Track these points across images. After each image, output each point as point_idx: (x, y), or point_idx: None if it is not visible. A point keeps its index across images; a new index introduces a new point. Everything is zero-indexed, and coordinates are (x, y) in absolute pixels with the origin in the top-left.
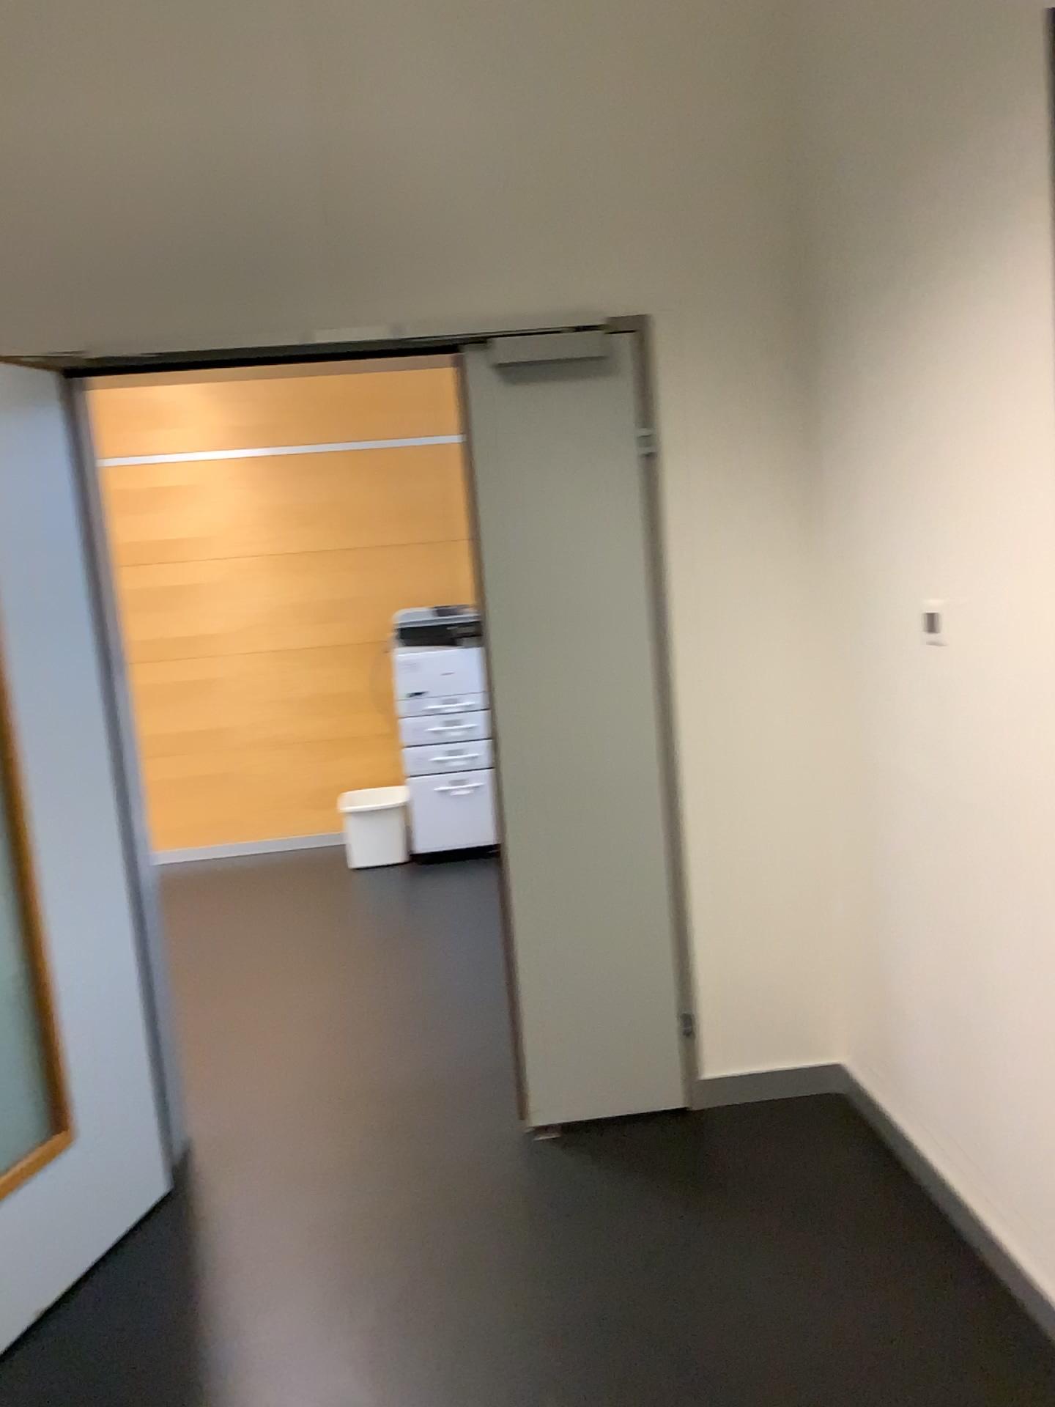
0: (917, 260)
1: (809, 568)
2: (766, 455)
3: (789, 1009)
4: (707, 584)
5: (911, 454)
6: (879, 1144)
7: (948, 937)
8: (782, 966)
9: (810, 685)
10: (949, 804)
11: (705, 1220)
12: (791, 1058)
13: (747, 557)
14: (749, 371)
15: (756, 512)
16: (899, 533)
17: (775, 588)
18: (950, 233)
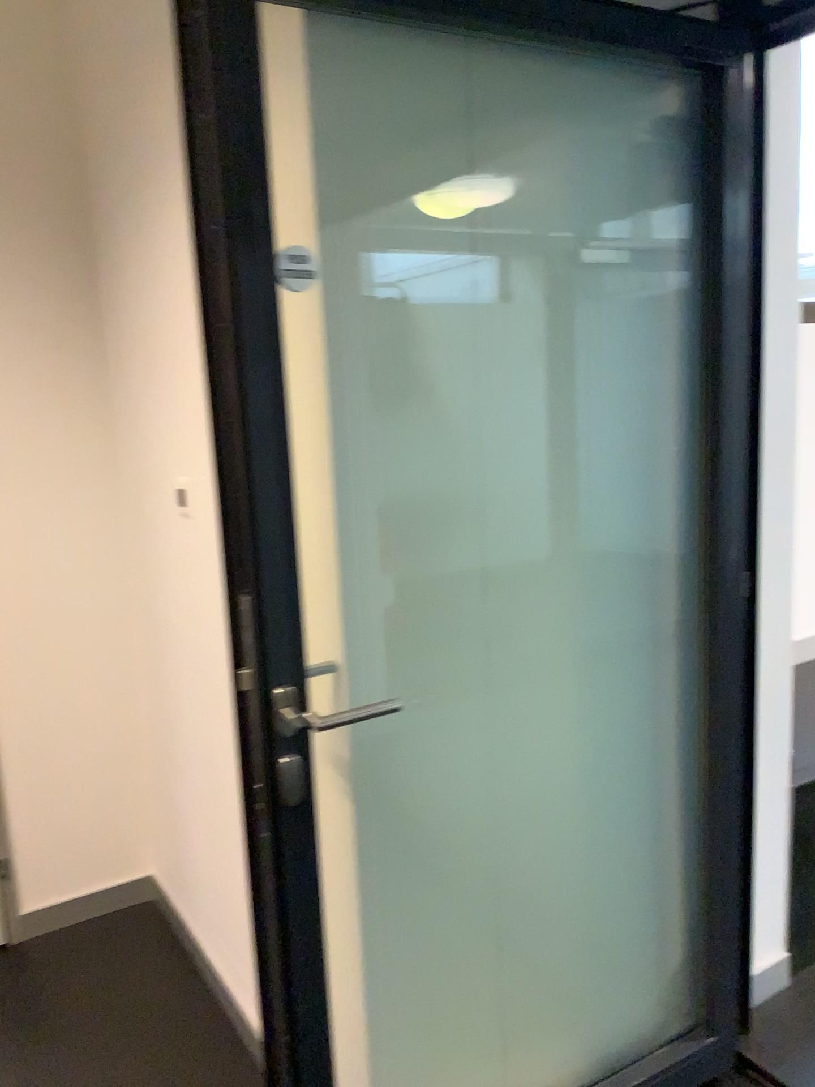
0: (146, 170)
1: (101, 444)
2: (58, 340)
3: (104, 834)
4: (4, 457)
5: (155, 346)
6: (175, 945)
7: (203, 773)
8: (96, 797)
9: (107, 548)
10: (197, 659)
11: (1, 1062)
12: (108, 876)
13: (44, 432)
14: (38, 261)
15: (51, 391)
16: (152, 416)
17: (73, 461)
18: (163, 145)
